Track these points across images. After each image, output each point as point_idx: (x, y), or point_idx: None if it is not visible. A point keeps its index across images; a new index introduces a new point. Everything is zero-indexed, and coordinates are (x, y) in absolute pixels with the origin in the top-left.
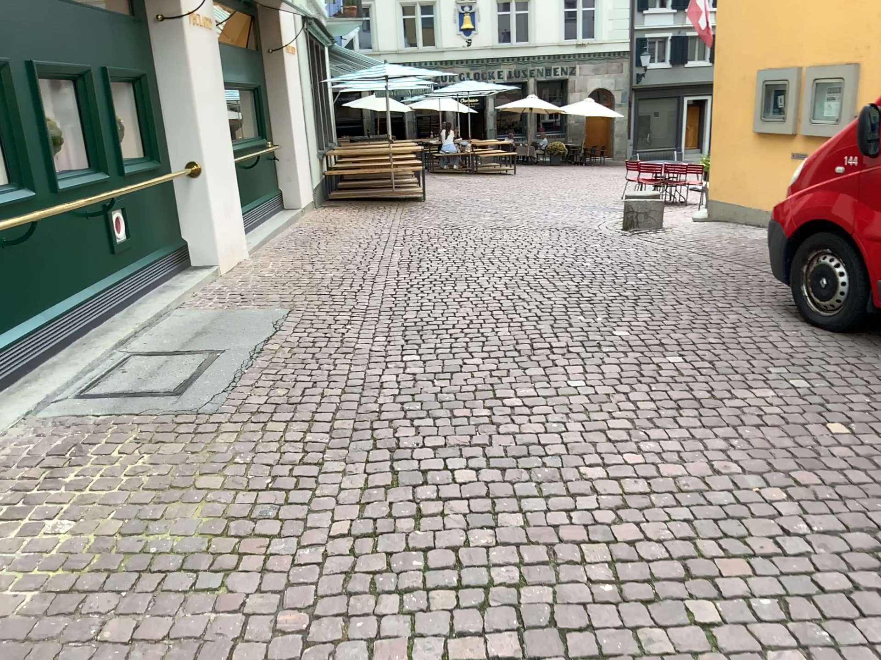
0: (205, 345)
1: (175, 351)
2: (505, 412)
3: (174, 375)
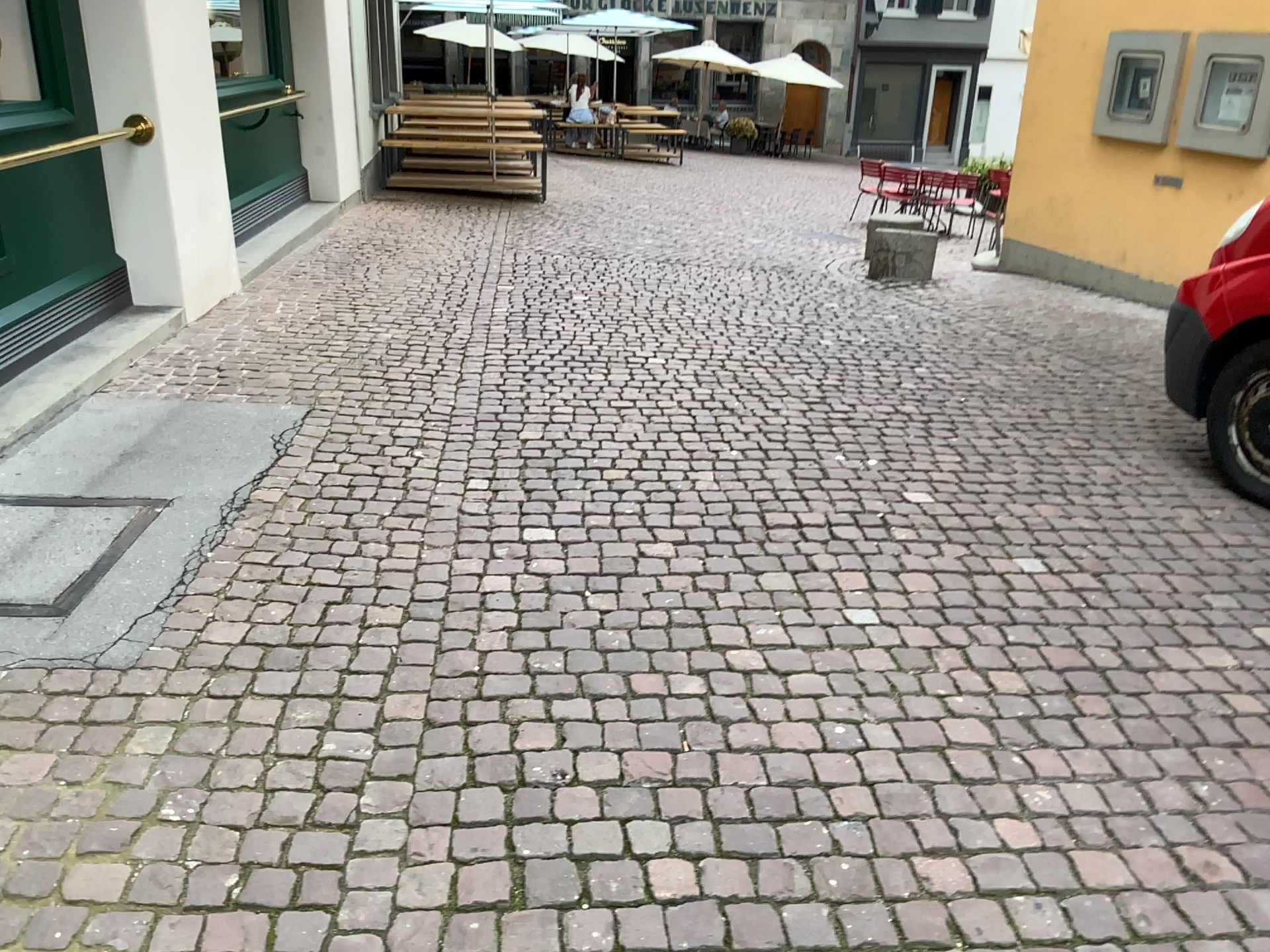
0: (136, 487)
1: (72, 500)
2: (737, 694)
3: (61, 562)
